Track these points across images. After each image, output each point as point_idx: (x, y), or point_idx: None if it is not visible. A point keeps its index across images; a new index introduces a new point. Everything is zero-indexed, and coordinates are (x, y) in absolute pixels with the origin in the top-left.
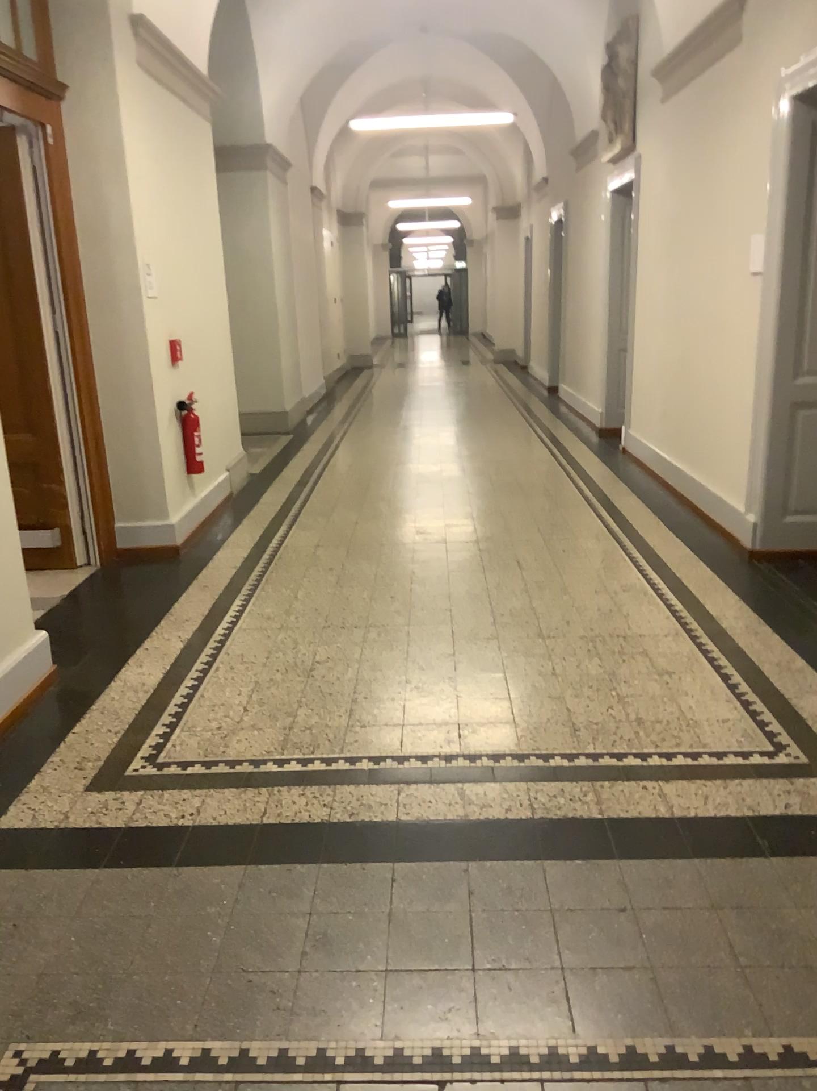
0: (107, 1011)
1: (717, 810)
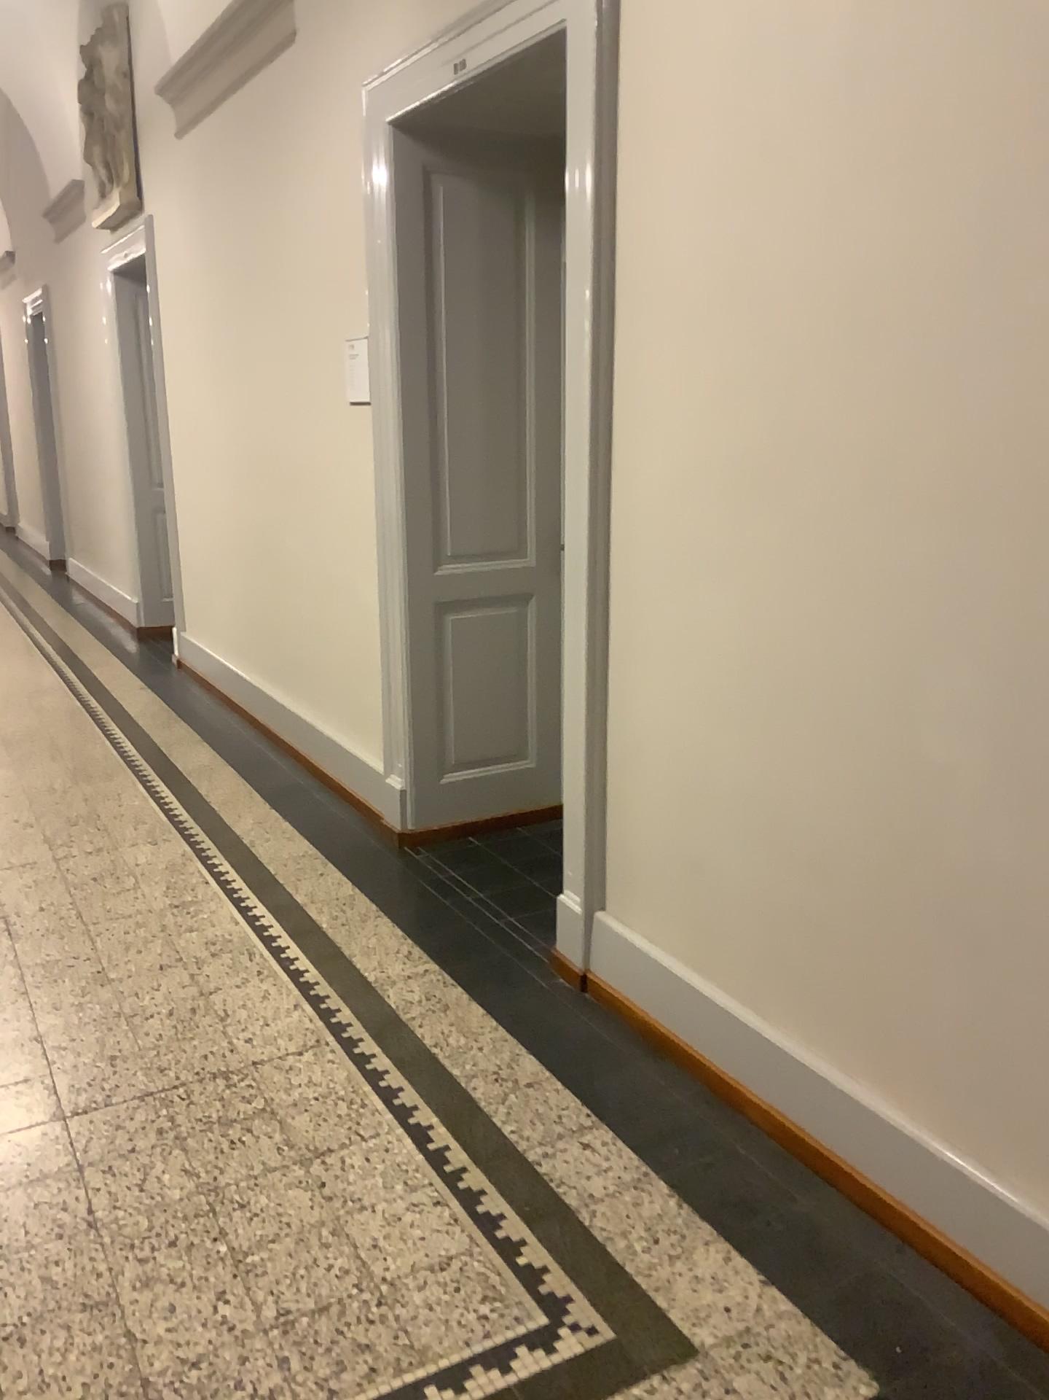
0: None
1: None
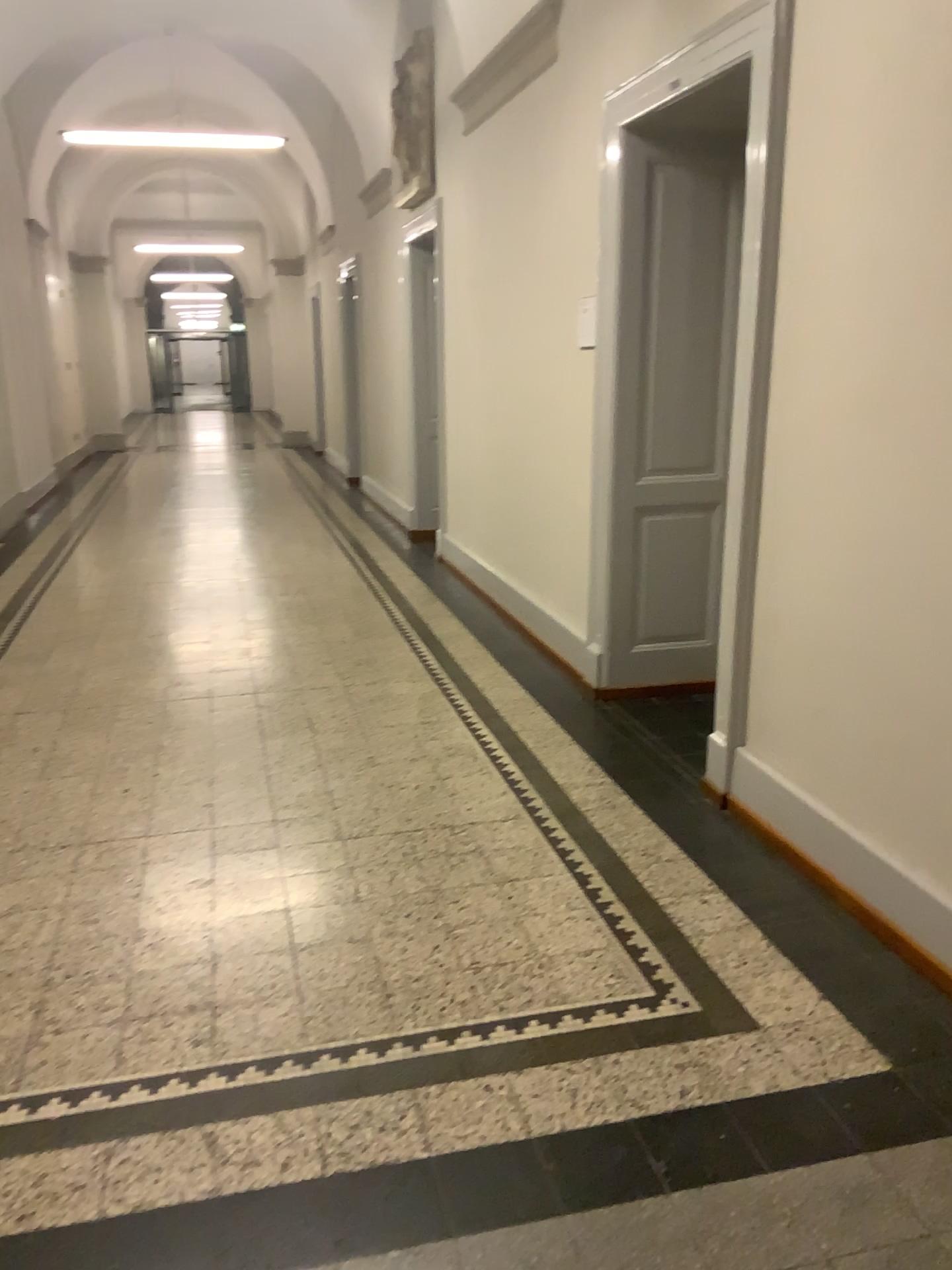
0: None
1: (590, 1115)
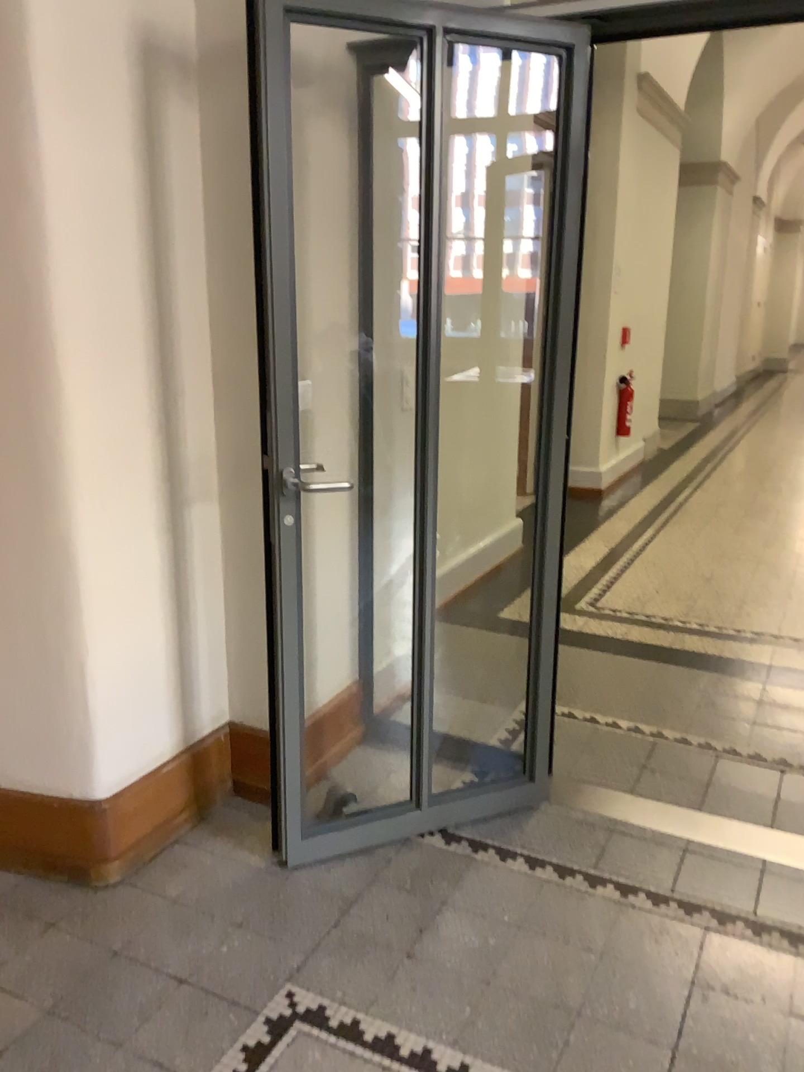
0: (579, 698)
1: None
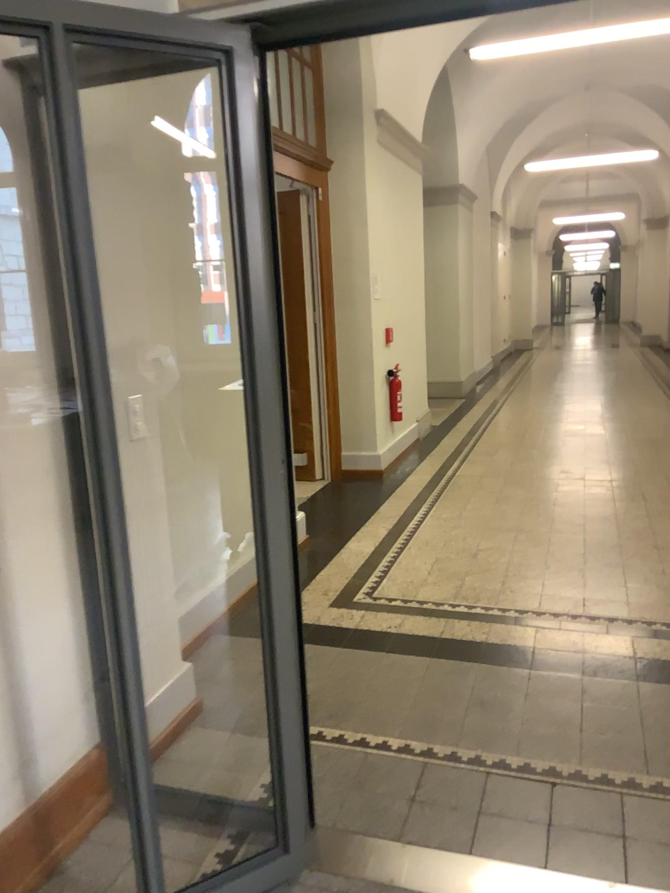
0: (348, 718)
1: None
